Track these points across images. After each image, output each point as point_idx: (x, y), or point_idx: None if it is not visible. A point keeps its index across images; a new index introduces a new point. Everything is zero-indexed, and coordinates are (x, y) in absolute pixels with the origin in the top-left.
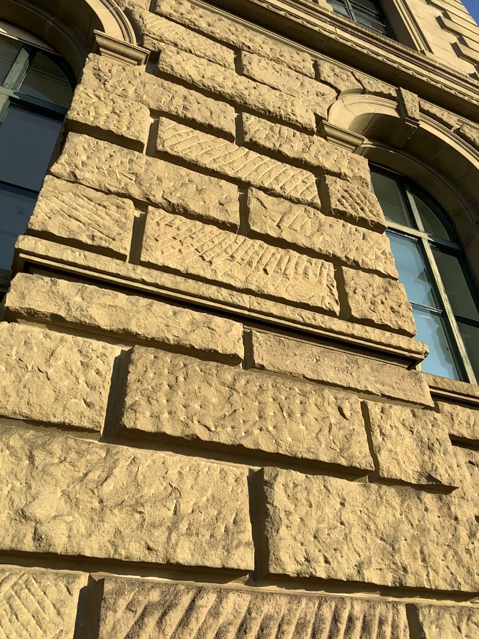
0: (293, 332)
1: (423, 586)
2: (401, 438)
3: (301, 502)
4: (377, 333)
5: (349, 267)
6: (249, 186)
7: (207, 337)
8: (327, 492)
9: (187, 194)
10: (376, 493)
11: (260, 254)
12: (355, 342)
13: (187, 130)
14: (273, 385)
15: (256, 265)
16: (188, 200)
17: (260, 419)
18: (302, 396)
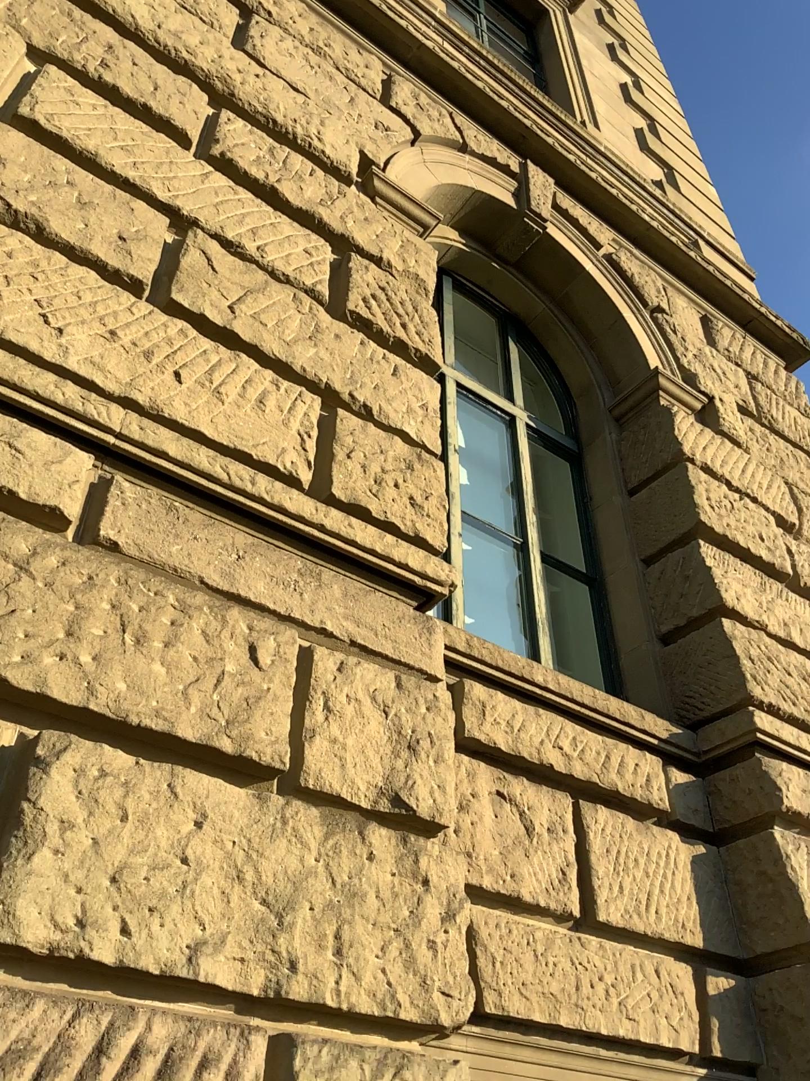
0: (201, 496)
1: (322, 1000)
2: (359, 722)
3: (102, 805)
4: (367, 531)
5: (347, 411)
6: (195, 229)
7: (4, 463)
8: (169, 794)
9: (57, 207)
10: (276, 813)
11: (176, 346)
12: (321, 538)
13: (98, 101)
14: (120, 578)
15: (159, 362)
16: (54, 216)
17: (66, 634)
18: (176, 610)
